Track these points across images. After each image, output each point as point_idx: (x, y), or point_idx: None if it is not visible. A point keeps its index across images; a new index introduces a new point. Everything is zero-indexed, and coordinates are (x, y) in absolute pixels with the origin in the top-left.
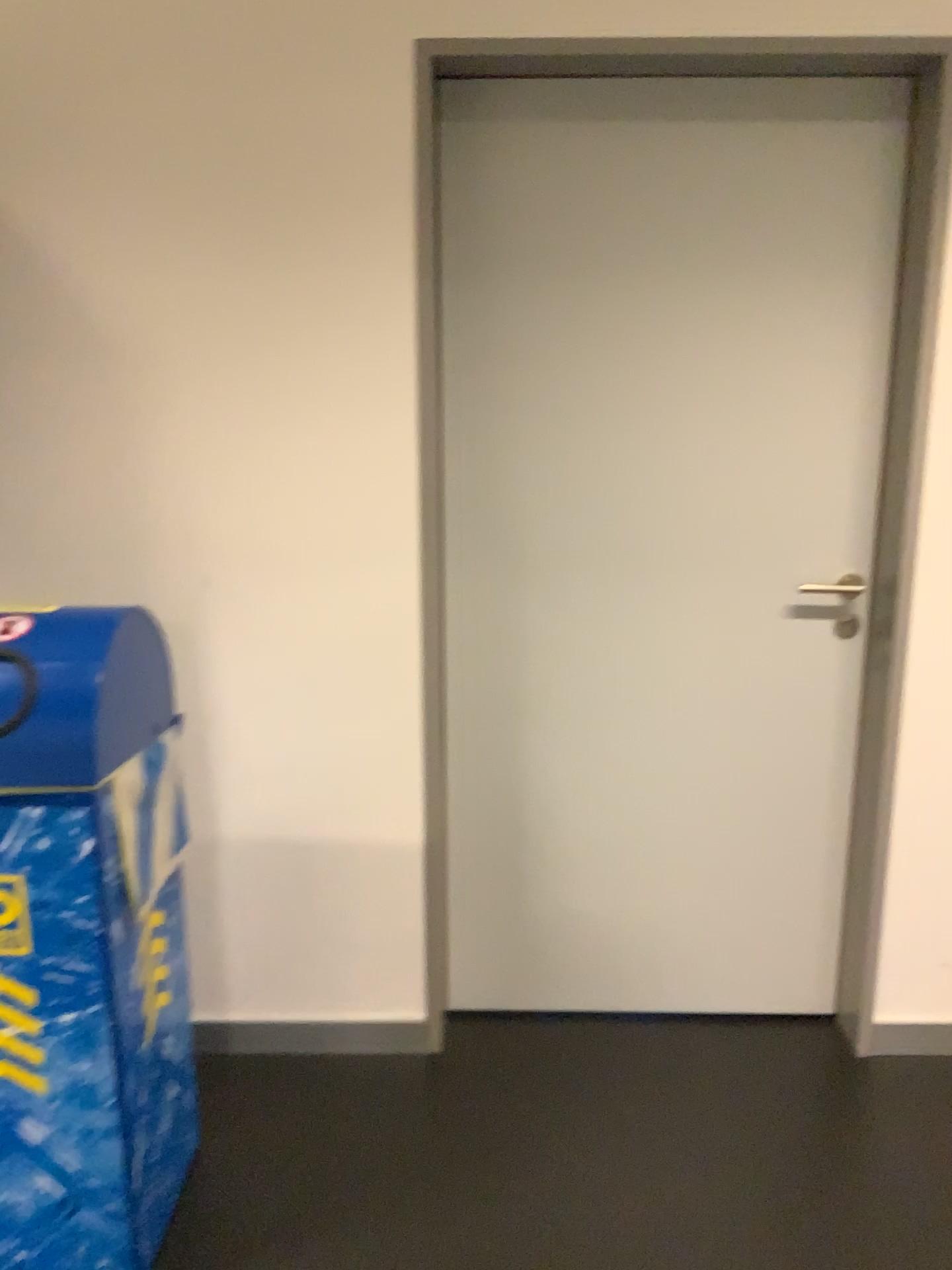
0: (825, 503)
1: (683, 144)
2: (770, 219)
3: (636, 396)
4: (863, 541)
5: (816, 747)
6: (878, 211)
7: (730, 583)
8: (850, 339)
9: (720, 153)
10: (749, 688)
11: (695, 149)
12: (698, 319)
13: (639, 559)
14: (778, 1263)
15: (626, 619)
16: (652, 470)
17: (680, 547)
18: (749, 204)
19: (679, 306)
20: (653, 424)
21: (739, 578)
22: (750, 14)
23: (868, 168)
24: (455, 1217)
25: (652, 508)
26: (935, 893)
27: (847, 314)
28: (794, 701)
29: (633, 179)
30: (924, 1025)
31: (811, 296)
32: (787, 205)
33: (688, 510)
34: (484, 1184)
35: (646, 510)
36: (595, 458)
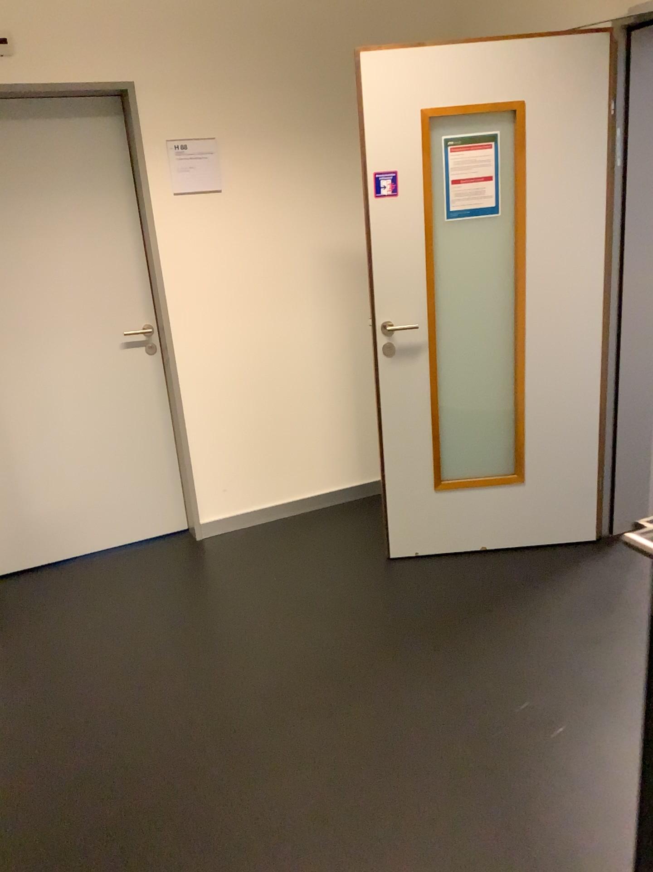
0: (130, 291)
1: (25, 129)
2: (76, 163)
3: (28, 250)
4: (151, 306)
5: (150, 404)
6: (125, 157)
7: (94, 333)
8: (125, 215)
9: (44, 133)
10: (113, 382)
11: (32, 131)
12: (51, 211)
13: (46, 328)
14: (151, 609)
15: (46, 357)
16: (43, 284)
17: (65, 319)
18: (64, 156)
19: (40, 205)
20: (39, 262)
21: (97, 331)
22: (40, 74)
23: (116, 138)
24: (5, 635)
25: (48, 302)
26: (211, 457)
27: (121, 204)
28: (136, 384)
29: (3, 146)
30: (220, 517)
31: (103, 197)
32: (82, 156)
33: (66, 302)
34: (18, 621)
35: (45, 304)
36: (13, 281)
